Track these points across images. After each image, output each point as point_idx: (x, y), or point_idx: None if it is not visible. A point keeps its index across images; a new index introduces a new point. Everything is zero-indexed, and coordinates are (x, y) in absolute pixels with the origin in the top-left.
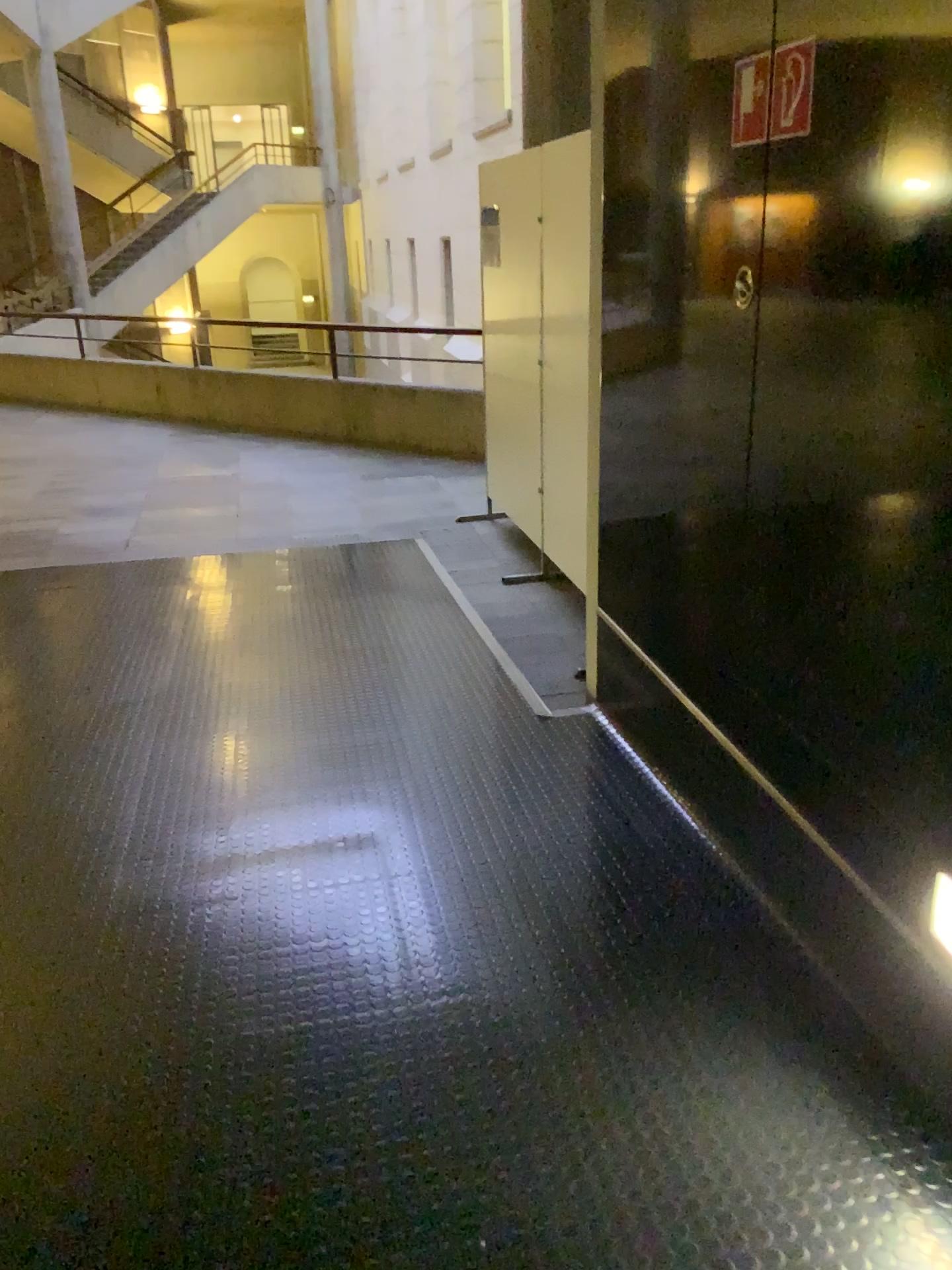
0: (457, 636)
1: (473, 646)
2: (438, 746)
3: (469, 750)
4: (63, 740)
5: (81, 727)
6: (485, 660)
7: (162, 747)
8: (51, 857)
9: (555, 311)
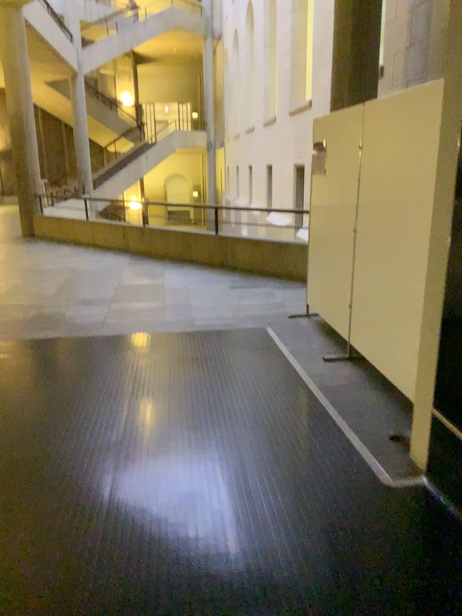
0: (307, 403)
1: (319, 412)
2: (318, 508)
3: (342, 515)
4: (52, 481)
5: (65, 469)
6: (330, 424)
7: (119, 493)
8: (30, 611)
9: (371, 201)
